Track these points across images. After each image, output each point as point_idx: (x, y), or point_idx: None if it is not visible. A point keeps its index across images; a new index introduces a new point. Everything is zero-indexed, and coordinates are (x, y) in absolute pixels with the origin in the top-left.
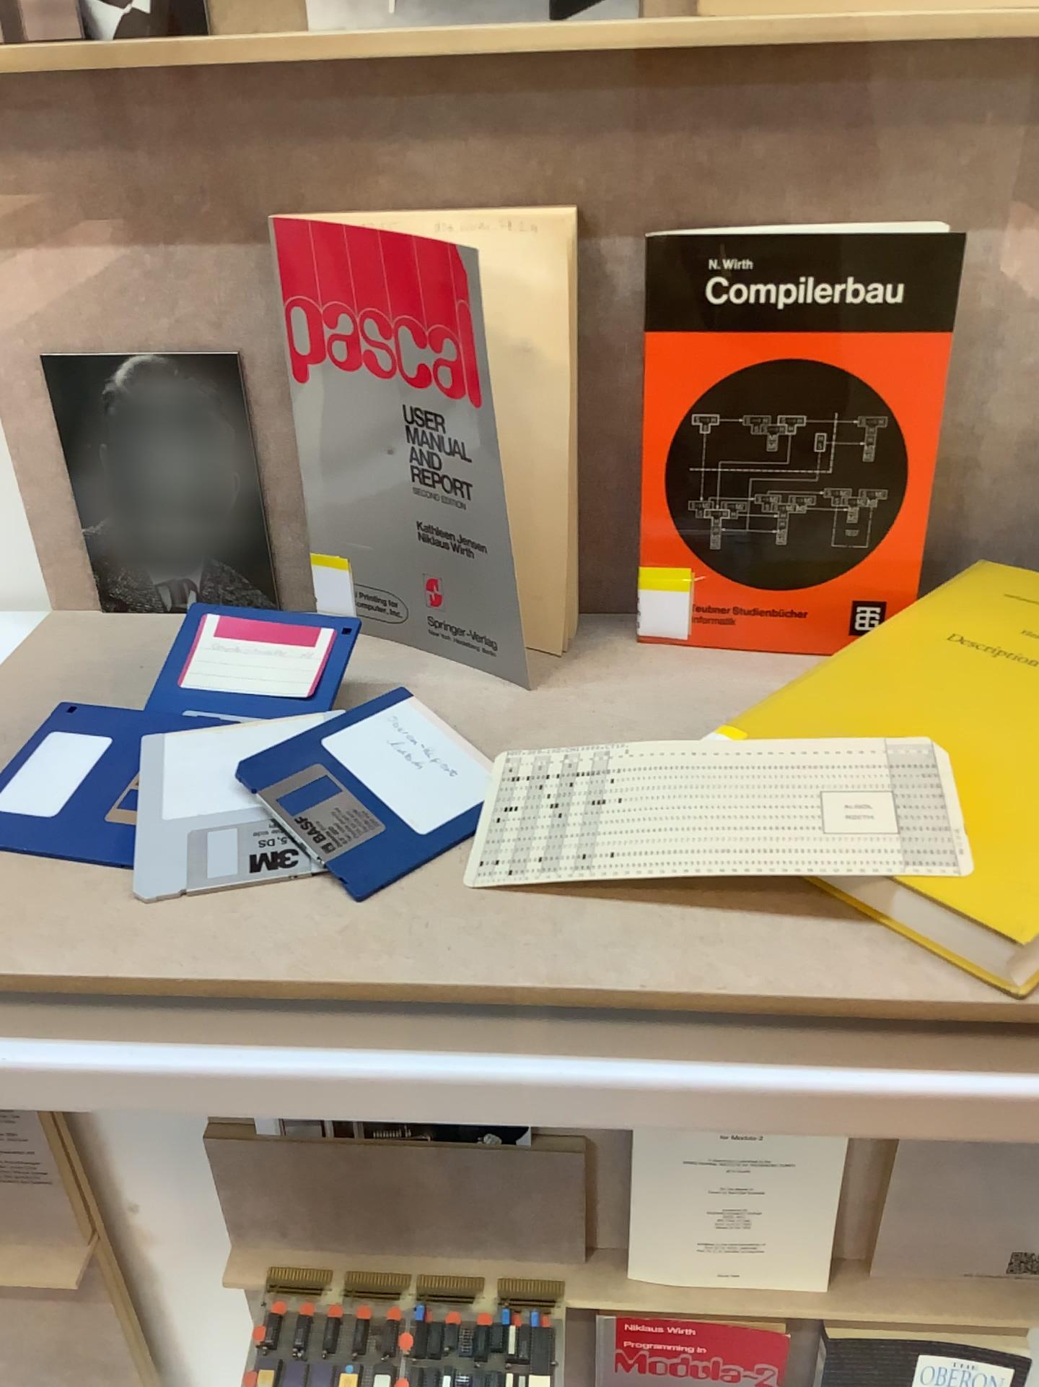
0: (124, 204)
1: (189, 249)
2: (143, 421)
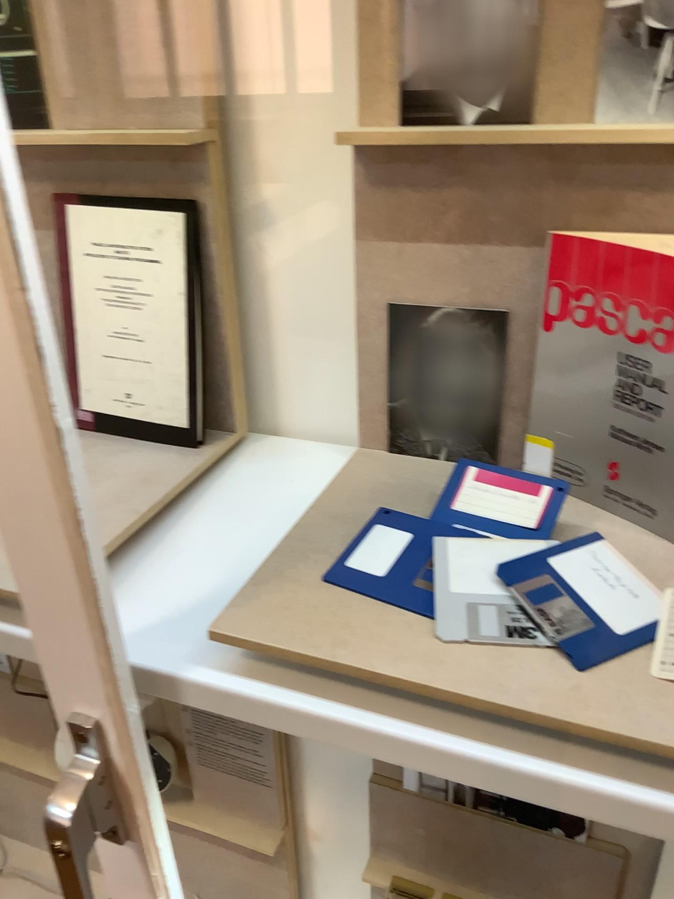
0: (457, 219)
1: (490, 247)
2: (439, 344)
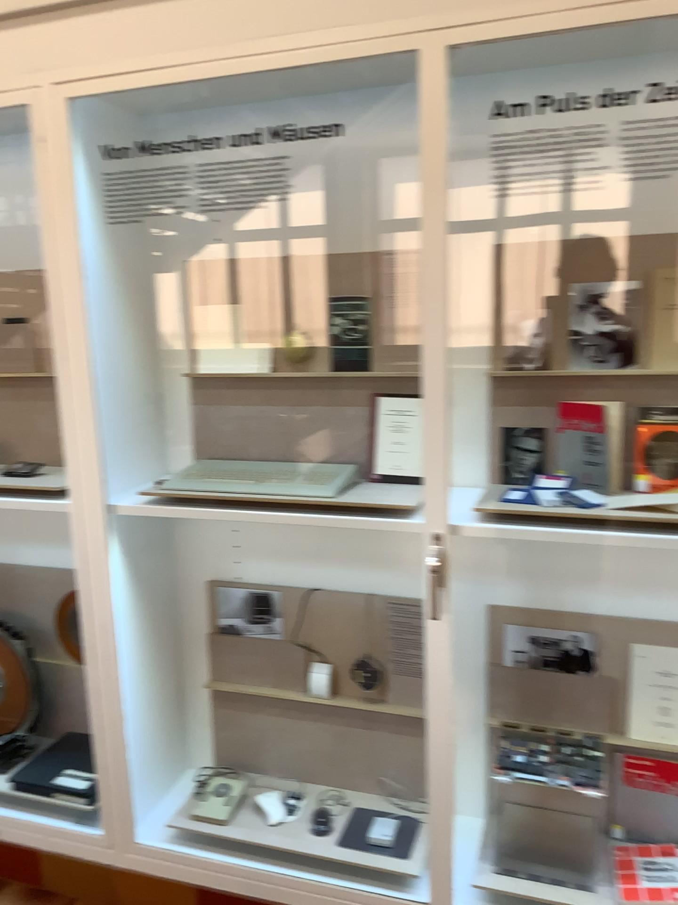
0: (527, 398)
1: (538, 407)
2: (522, 441)
